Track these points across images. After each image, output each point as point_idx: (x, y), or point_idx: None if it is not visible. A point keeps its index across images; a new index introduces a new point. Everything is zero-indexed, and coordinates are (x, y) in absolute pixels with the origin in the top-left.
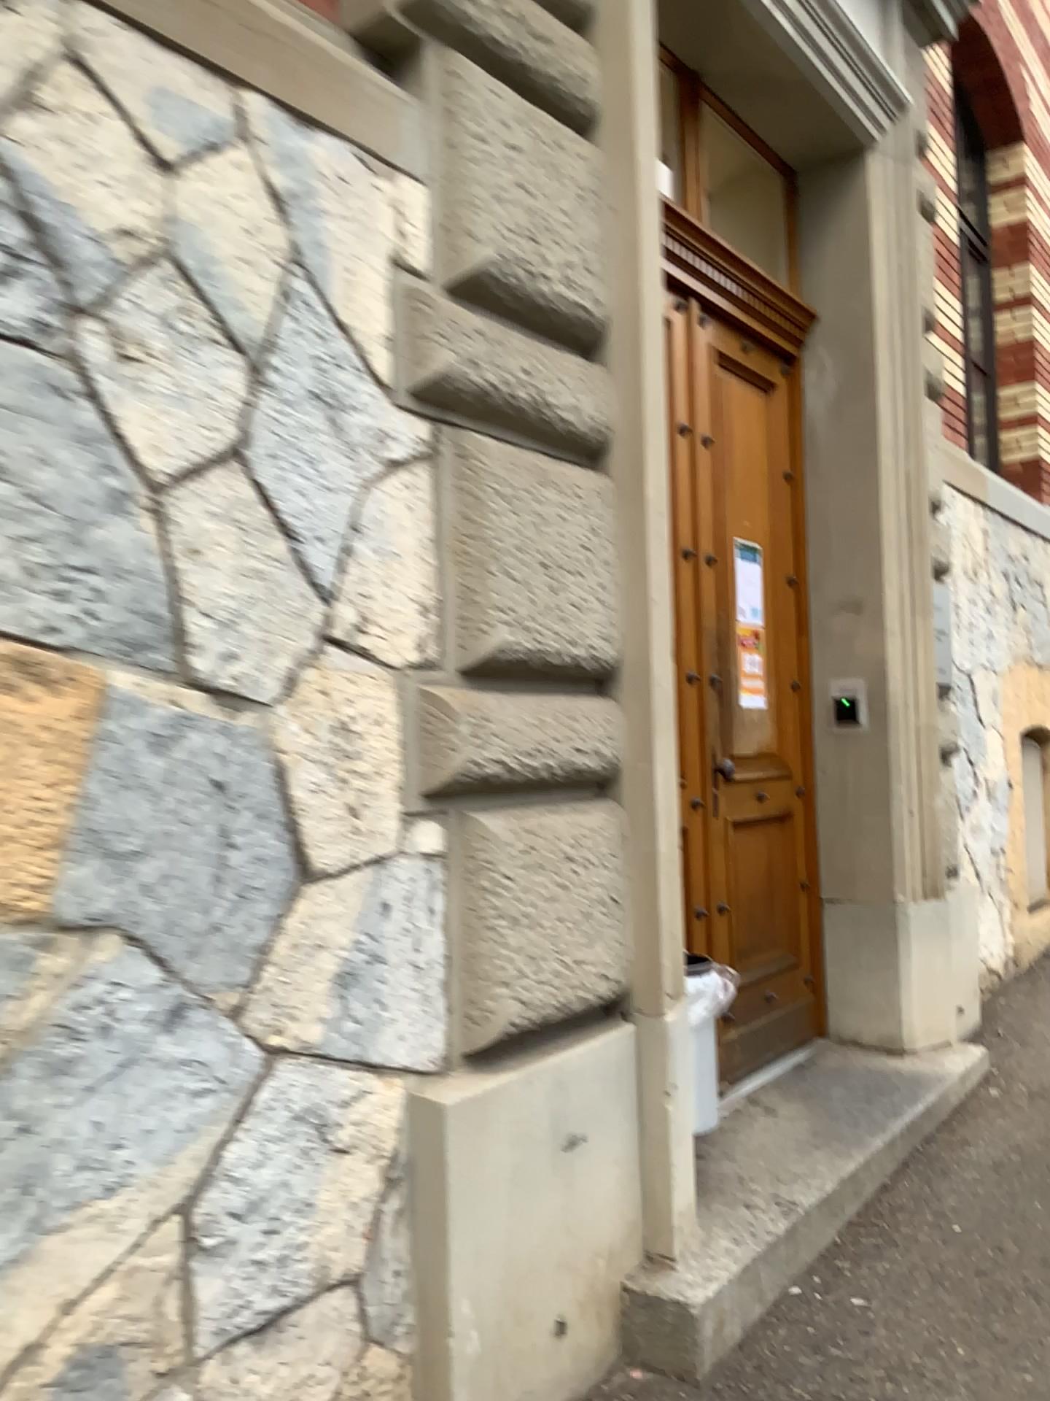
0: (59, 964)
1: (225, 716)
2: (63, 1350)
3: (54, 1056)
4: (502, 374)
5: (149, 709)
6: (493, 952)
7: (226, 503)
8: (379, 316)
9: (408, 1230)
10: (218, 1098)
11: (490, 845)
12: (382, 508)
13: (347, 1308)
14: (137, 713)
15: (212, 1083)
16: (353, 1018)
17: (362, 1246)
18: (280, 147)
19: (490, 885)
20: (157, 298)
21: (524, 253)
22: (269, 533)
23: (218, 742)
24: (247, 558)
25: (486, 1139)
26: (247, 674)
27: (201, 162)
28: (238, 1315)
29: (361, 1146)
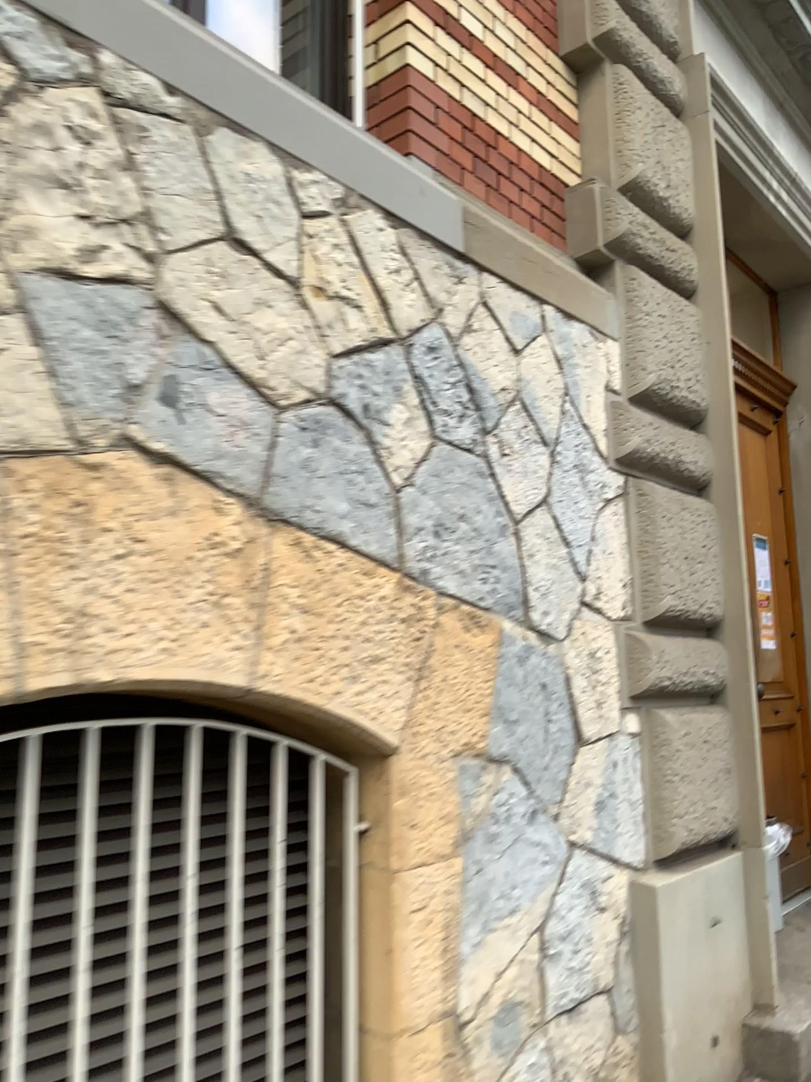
0: (489, 781)
1: (545, 647)
2: (497, 999)
3: (489, 832)
4: (660, 446)
5: (517, 643)
6: (669, 795)
7: (543, 528)
8: (602, 418)
9: (635, 963)
10: (551, 866)
11: (665, 729)
12: (605, 527)
13: (606, 1008)
14: (513, 644)
15: (548, 858)
16: (603, 829)
17: (611, 970)
18: (557, 331)
19: (666, 753)
20: (515, 419)
21: (665, 374)
22: (560, 544)
23: (543, 662)
24: (551, 558)
25: (672, 911)
26: (553, 624)
27: (529, 345)
28: (562, 999)
29: (609, 908)
